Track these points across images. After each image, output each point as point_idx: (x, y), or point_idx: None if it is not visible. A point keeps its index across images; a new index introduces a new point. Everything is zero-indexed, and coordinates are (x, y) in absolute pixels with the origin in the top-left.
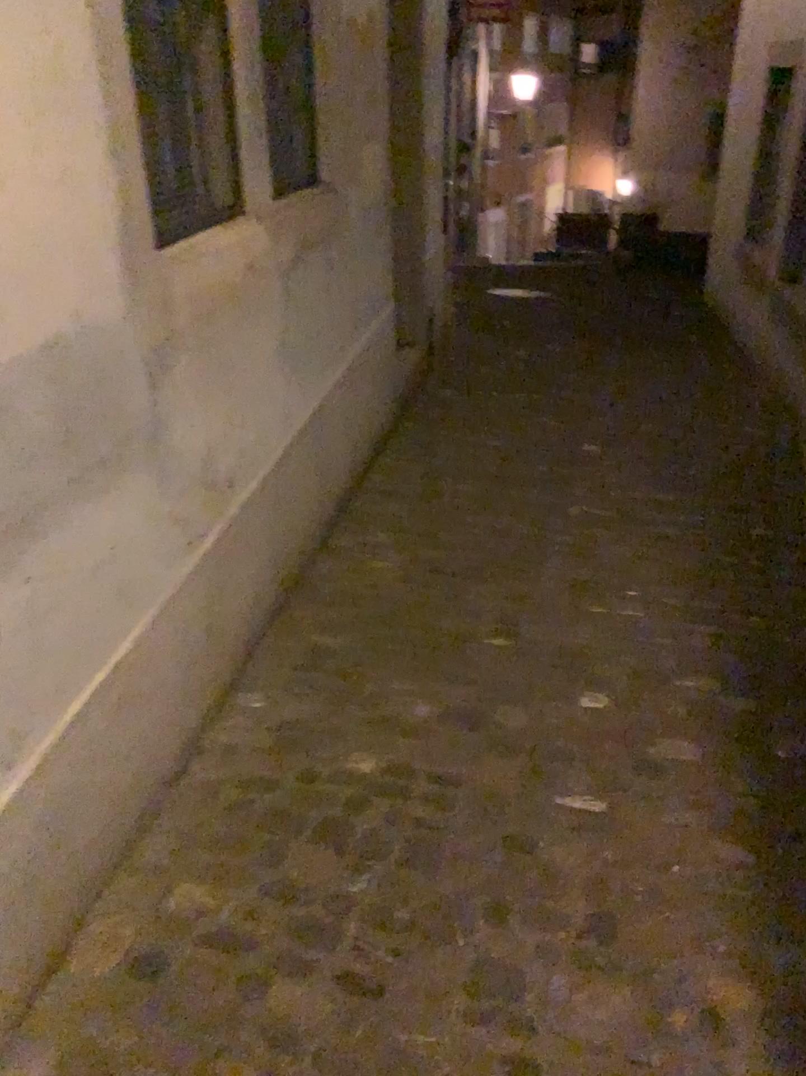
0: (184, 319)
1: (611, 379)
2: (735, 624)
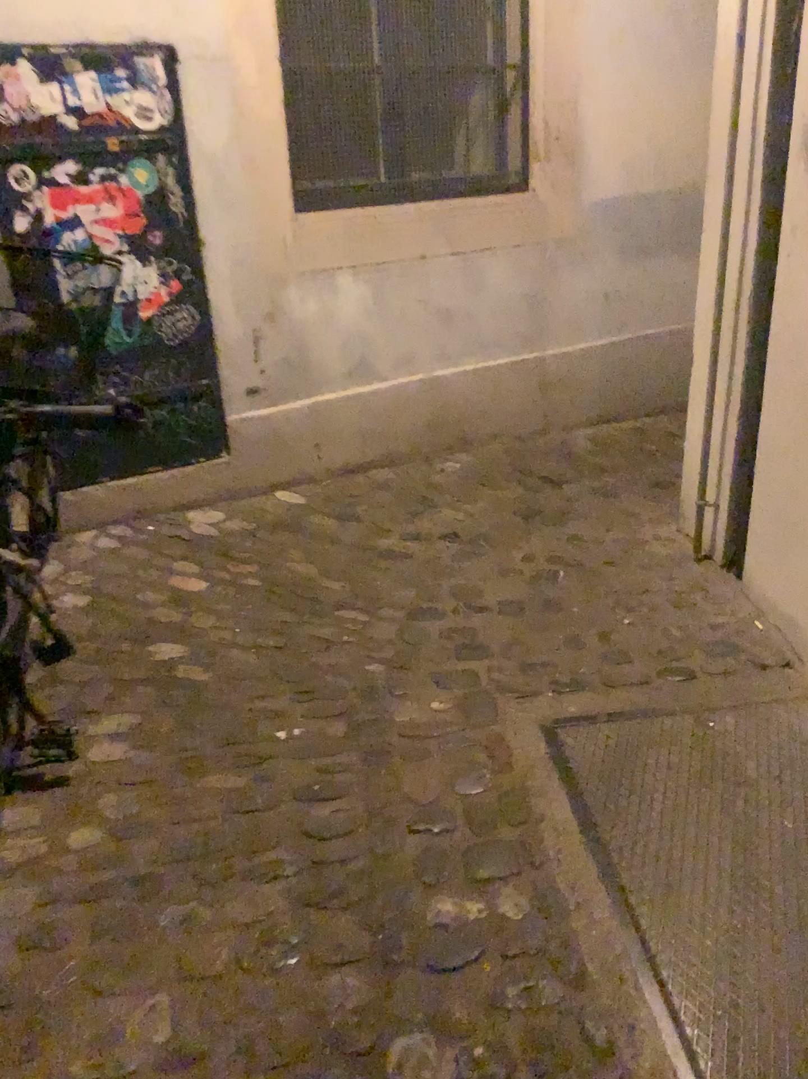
0: None
1: None
2: None
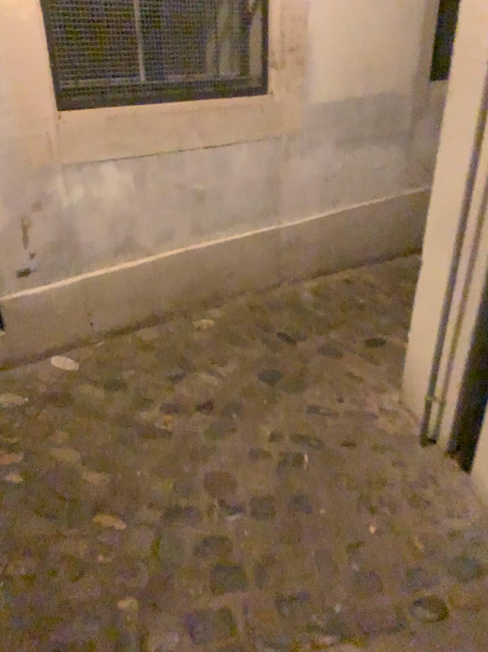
0: (436, 105)
1: None
2: None
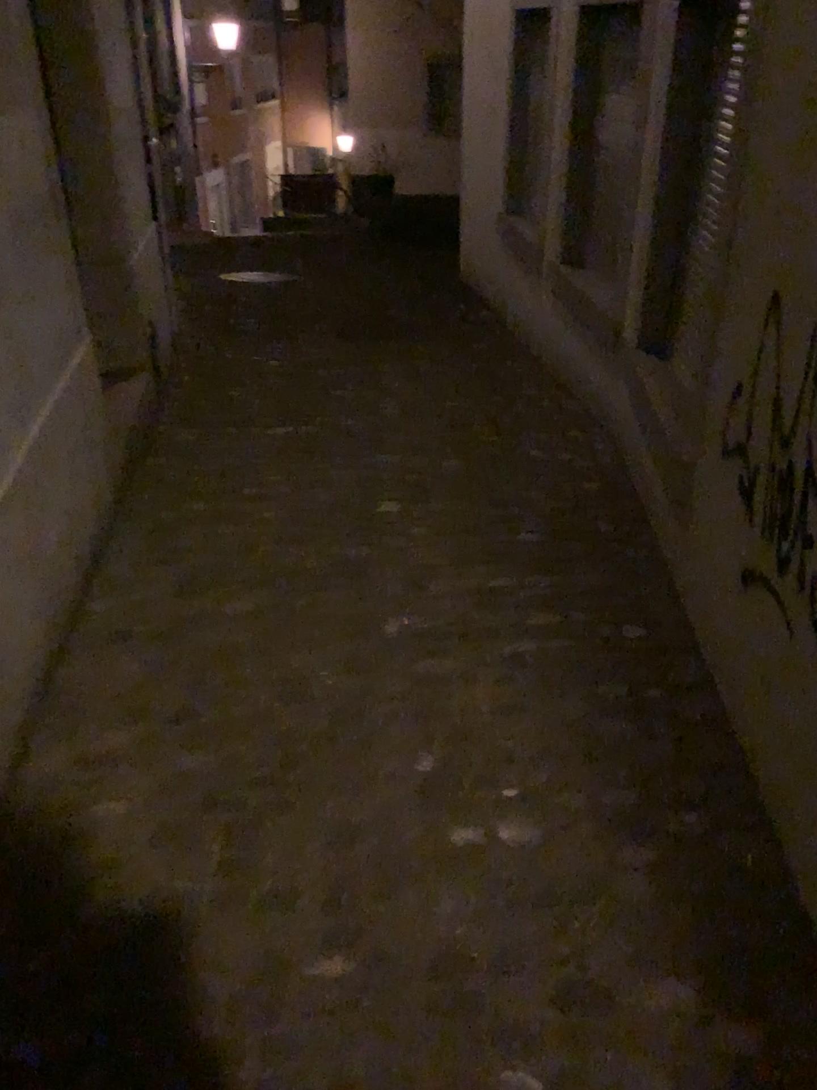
0: None
1: (389, 401)
2: (680, 865)
